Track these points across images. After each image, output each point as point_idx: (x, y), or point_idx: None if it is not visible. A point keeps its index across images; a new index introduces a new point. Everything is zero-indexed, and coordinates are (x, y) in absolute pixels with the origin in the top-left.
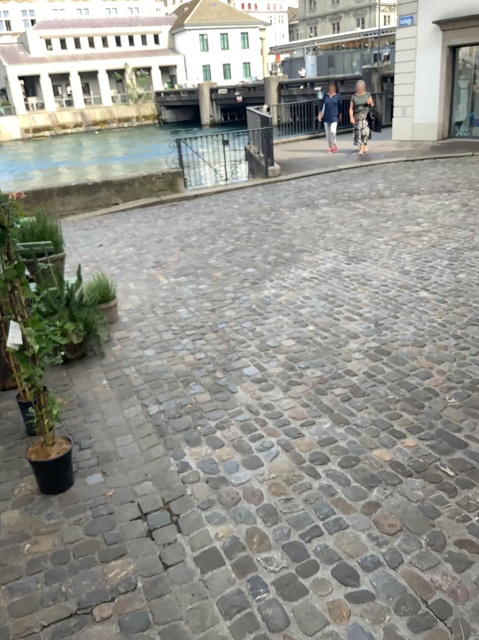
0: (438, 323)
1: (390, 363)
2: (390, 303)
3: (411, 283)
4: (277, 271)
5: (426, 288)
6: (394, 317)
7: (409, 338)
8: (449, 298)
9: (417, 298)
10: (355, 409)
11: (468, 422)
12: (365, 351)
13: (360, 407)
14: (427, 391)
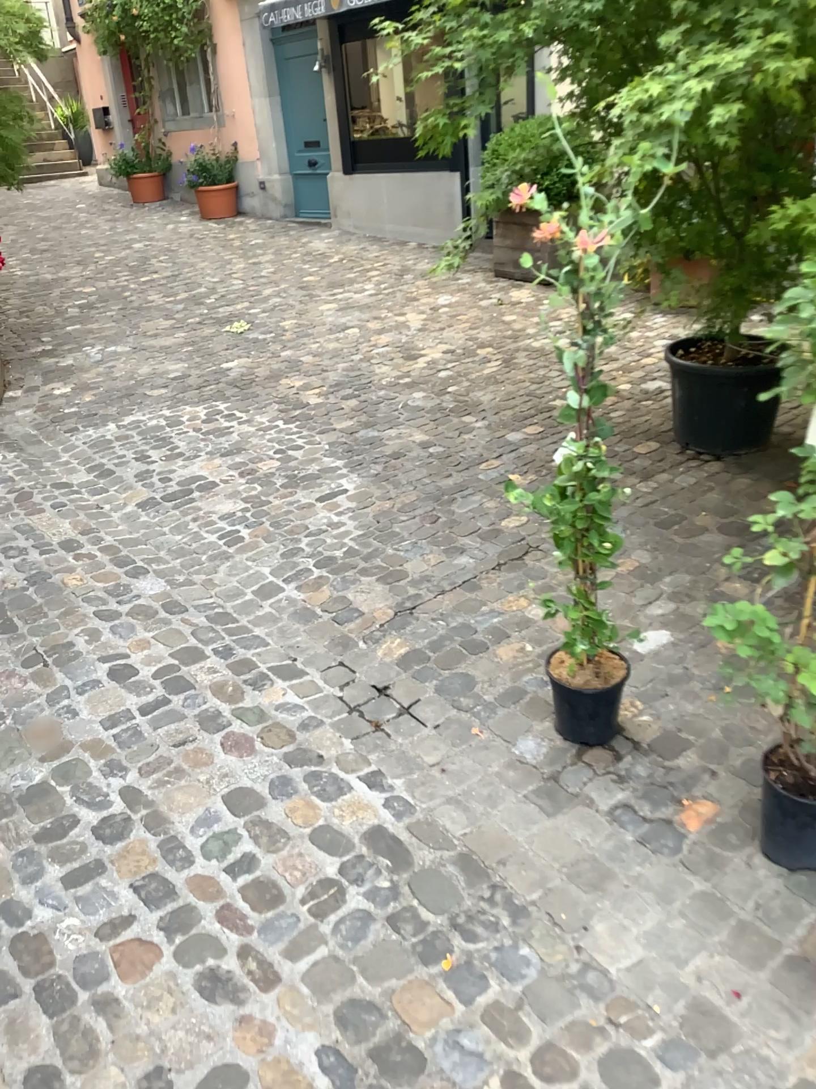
0: None
1: None
2: None
3: None
4: None
5: None
6: None
7: None
8: None
9: None
10: None
11: None
12: None
13: None
14: None
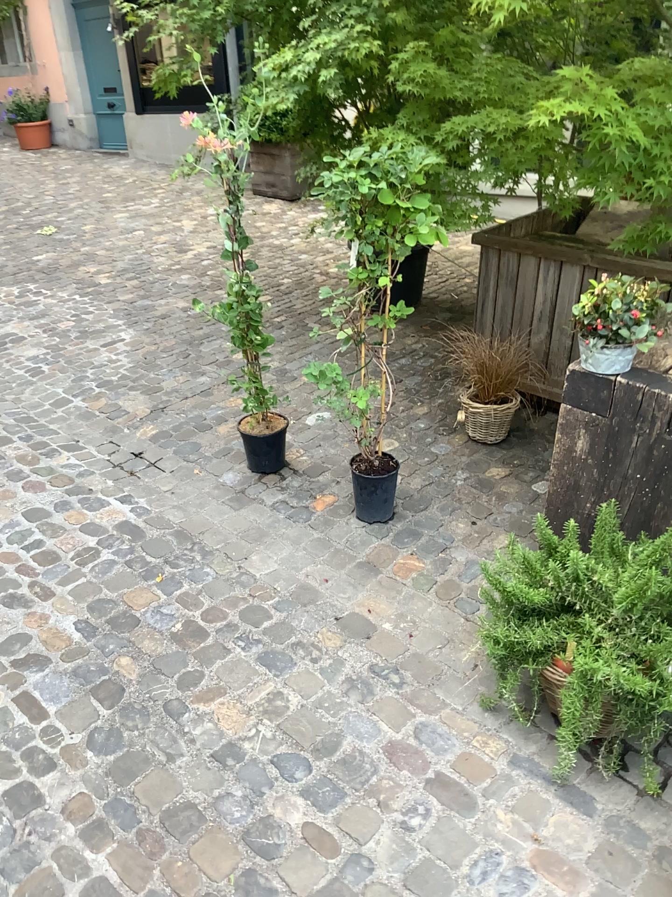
0: None
1: None
2: None
3: None
4: None
5: None
6: None
7: None
8: None
9: None
10: None
11: None
12: None
13: None
14: None
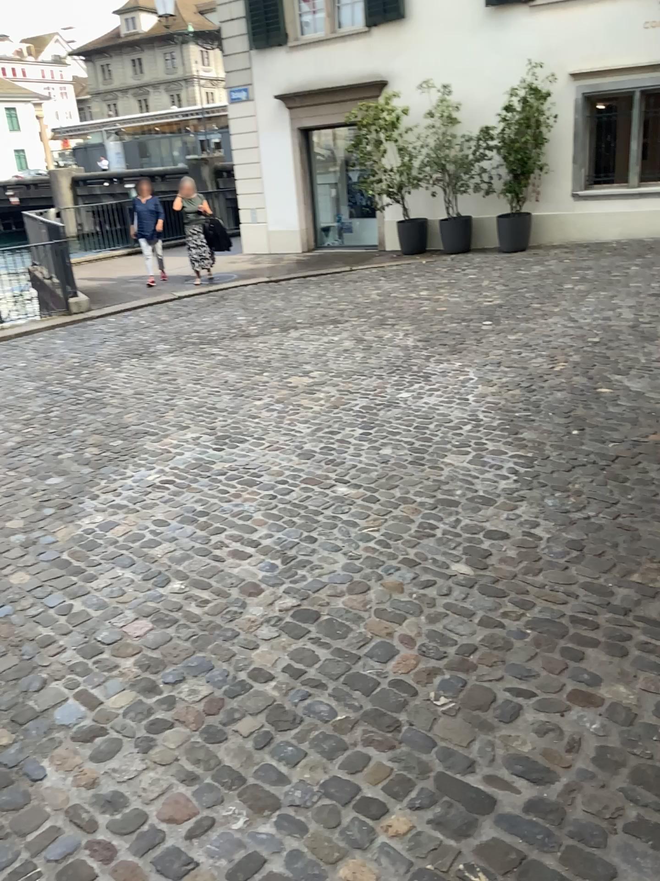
0: (379, 542)
1: (323, 640)
2: (297, 516)
3: (320, 474)
4: (103, 479)
5: (344, 479)
6: (309, 540)
7: (343, 579)
8: (382, 492)
9: (336, 500)
10: (285, 765)
11: (482, 745)
12: (276, 621)
13: (294, 759)
14: (398, 690)
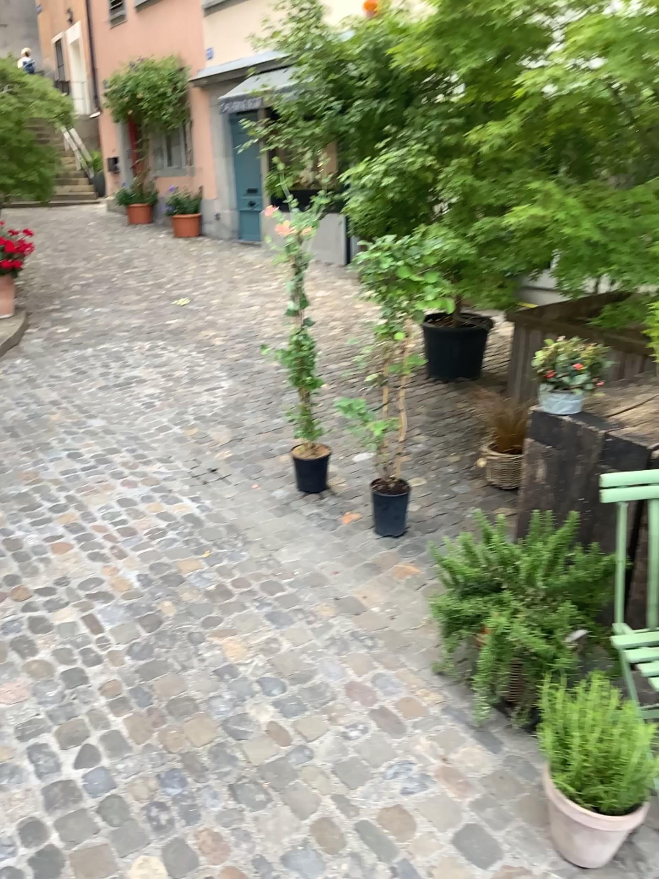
0: None
1: None
2: None
3: None
4: None
5: None
6: None
7: None
8: None
9: None
10: None
11: None
12: None
13: None
14: None
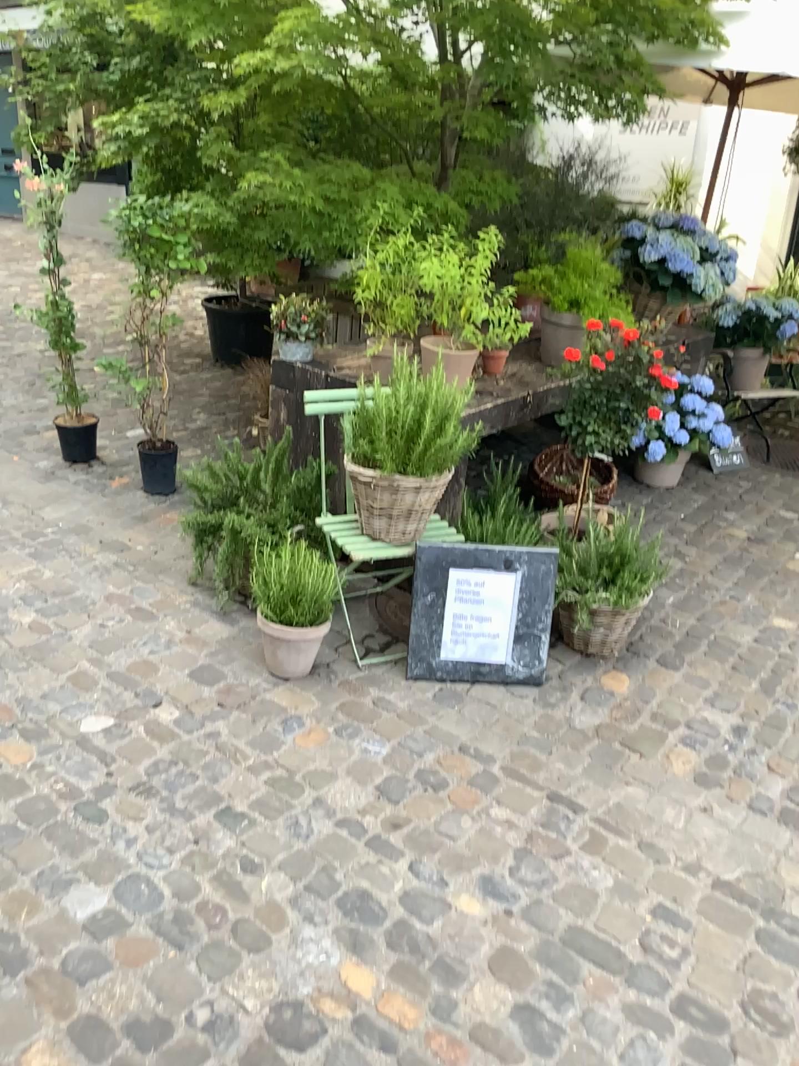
0: None
1: None
2: None
3: None
4: None
5: None
6: None
7: None
8: None
9: None
10: None
11: None
12: None
13: None
14: None
